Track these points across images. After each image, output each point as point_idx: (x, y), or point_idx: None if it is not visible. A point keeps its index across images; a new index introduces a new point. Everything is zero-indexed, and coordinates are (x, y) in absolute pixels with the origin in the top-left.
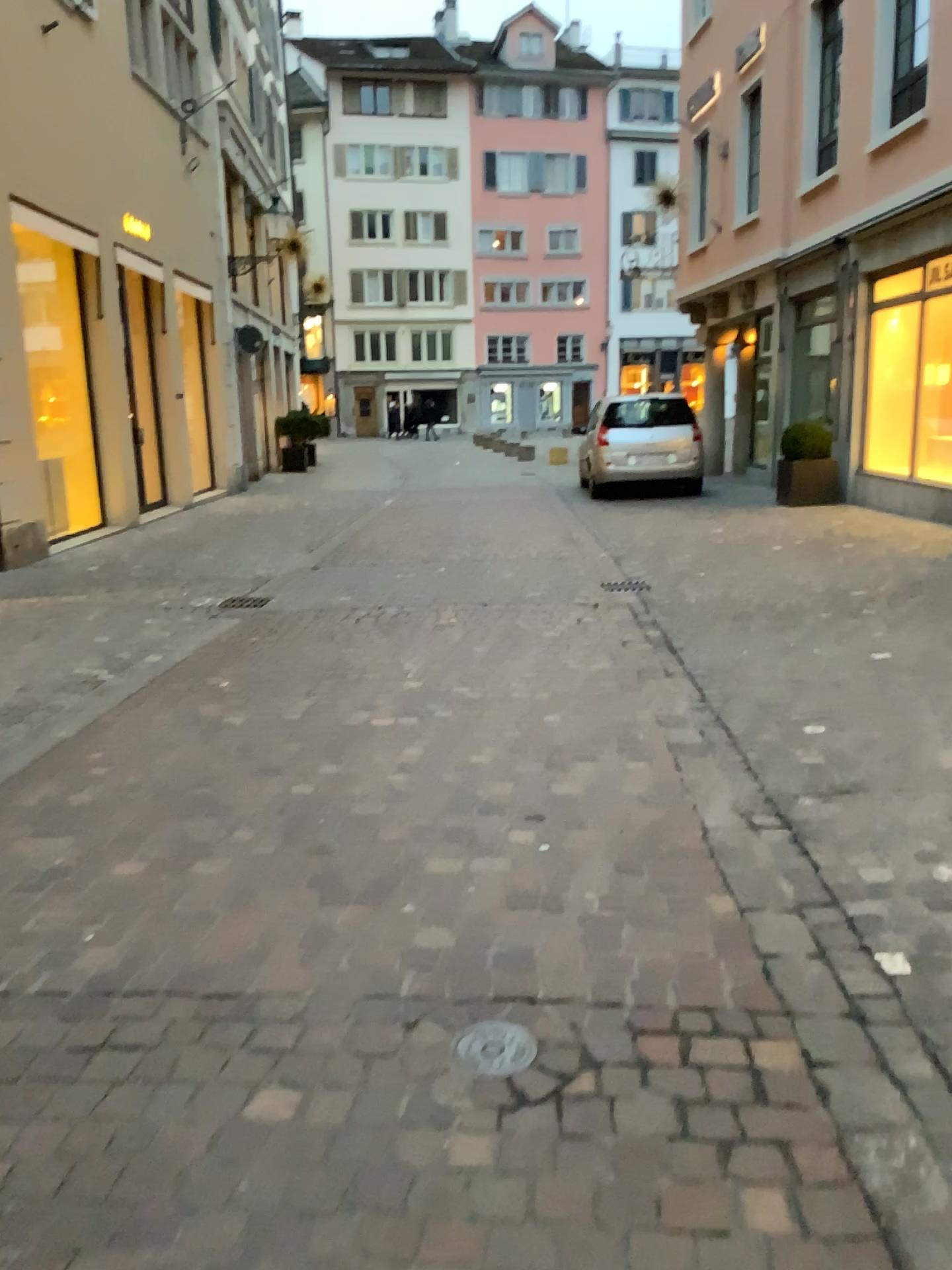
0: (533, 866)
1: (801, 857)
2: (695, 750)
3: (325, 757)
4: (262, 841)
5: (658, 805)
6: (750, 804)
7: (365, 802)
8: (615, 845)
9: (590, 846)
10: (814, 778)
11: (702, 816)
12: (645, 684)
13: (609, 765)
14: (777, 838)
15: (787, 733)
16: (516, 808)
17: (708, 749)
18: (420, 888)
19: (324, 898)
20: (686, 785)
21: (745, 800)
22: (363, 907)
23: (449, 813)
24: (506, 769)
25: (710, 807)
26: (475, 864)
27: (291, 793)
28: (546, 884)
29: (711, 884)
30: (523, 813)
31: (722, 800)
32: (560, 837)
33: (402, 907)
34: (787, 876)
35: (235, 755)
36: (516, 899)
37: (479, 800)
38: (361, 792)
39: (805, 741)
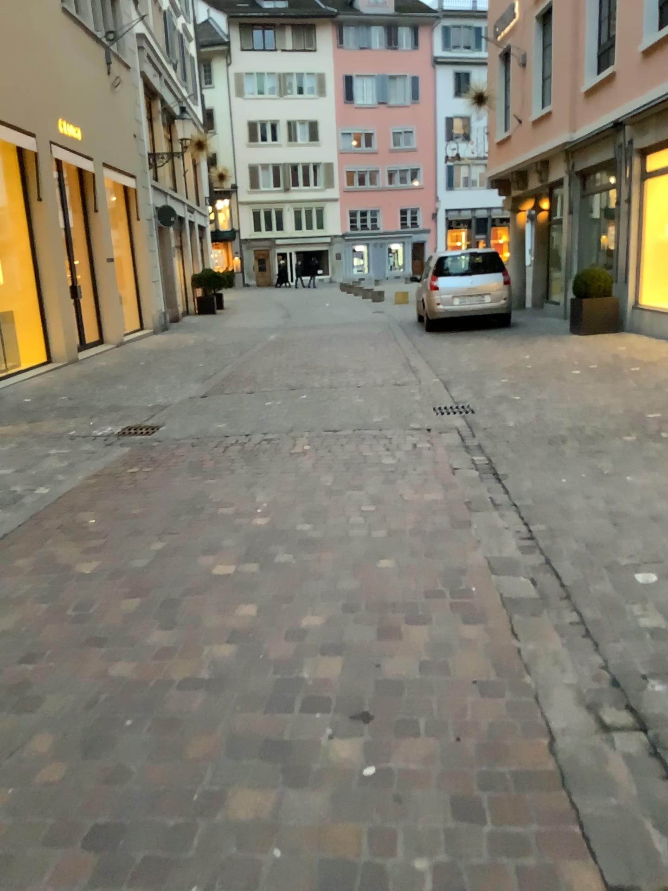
0: (354, 805)
1: (667, 784)
2: (530, 610)
3: (157, 622)
4: (57, 757)
5: (495, 695)
6: (596, 693)
7: (183, 690)
8: (450, 766)
9: (422, 767)
10: (658, 650)
11: (545, 712)
12: (475, 522)
13: (442, 633)
14: (635, 751)
15: (619, 585)
16: (342, 702)
17: (542, 608)
18: (215, 852)
19: (96, 873)
20: (524, 662)
21: (590, 685)
22: (141, 889)
23: (269, 707)
24: (336, 640)
25: (552, 697)
26: (287, 803)
27: (110, 675)
28: (368, 843)
29: (568, 843)
30: (349, 707)
31: (564, 686)
32: (389, 749)
33: (189, 890)
34: (658, 823)
35: (68, 619)
36: (330, 875)
37: (304, 687)
38: (182, 674)
39: (641, 597)
